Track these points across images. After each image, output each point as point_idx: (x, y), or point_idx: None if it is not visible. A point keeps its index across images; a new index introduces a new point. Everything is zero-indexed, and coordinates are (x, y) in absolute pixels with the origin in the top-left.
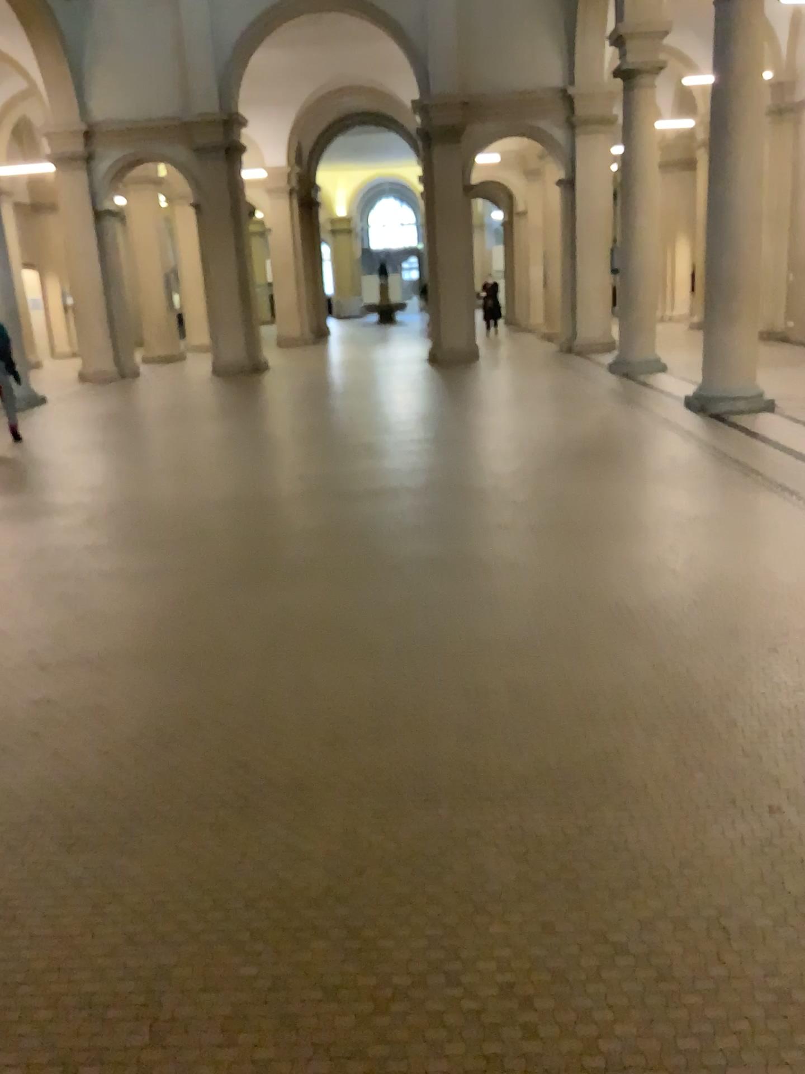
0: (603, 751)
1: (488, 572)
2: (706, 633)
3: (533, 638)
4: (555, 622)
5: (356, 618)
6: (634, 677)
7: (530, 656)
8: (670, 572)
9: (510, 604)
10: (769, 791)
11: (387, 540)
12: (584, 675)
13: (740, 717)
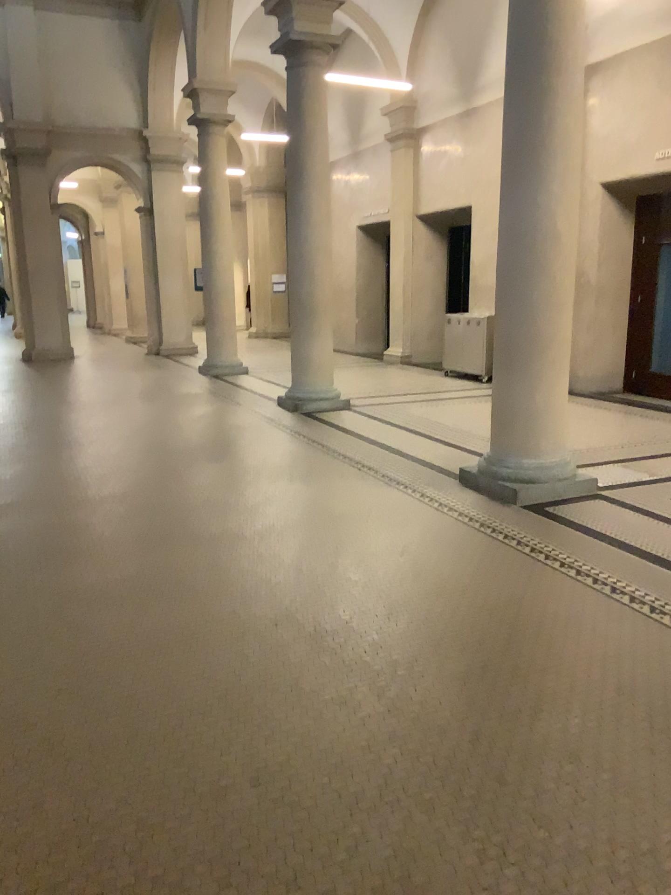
0: (383, 852)
1: (159, 603)
2: (410, 653)
3: (239, 689)
4: (255, 662)
5: (14, 692)
6: (367, 726)
7: (245, 716)
8: (342, 580)
9: (196, 642)
10: (577, 870)
11: (31, 574)
12: (313, 731)
13: (496, 763)
